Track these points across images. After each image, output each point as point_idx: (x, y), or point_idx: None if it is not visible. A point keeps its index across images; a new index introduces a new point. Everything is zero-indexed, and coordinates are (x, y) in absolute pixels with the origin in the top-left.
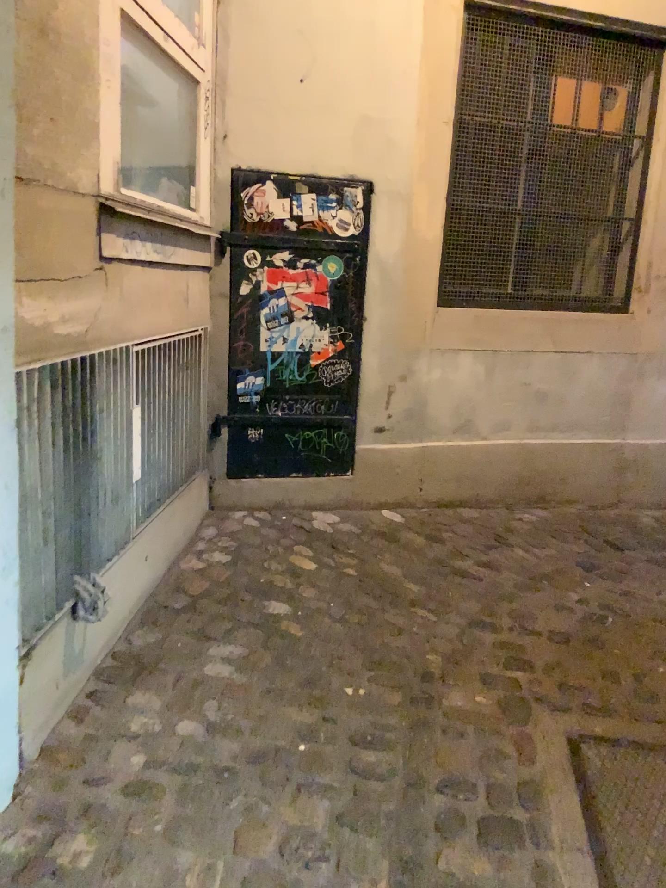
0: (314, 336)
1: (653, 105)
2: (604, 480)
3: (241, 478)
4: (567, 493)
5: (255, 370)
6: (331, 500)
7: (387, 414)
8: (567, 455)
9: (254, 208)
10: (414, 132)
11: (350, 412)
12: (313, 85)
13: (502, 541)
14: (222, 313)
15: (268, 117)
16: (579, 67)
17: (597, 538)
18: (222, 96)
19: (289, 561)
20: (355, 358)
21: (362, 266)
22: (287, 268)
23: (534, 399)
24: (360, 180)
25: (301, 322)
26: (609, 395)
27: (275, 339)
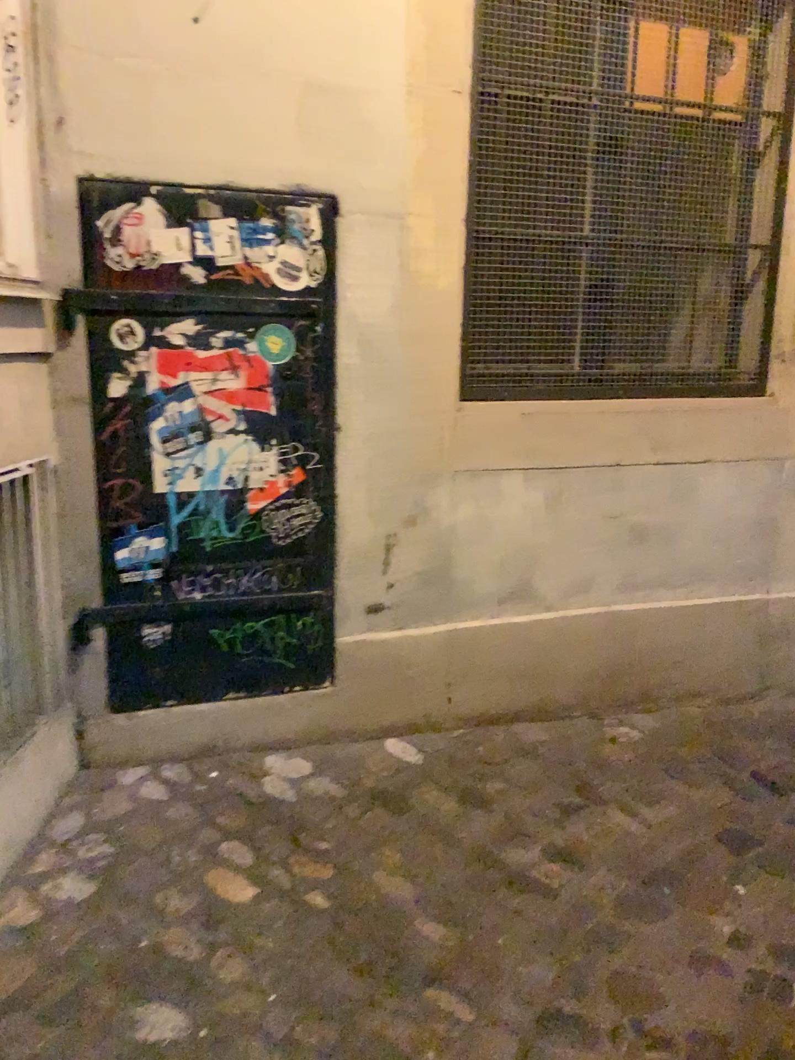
0: (251, 463)
1: (794, 62)
2: (740, 658)
3: (139, 709)
4: (684, 685)
5: (150, 527)
6: (298, 732)
7: (386, 583)
8: (682, 625)
9: (127, 245)
10: (405, 107)
11: (321, 586)
12: (219, 26)
13: (587, 794)
14: (84, 432)
15: (140, 82)
16: (675, 1)
17: (741, 773)
18: (52, 46)
19: (206, 881)
20: (324, 494)
21: (328, 339)
22: (193, 349)
23: (627, 540)
24: (316, 193)
25: (226, 440)
26: (743, 526)
27: (182, 471)
